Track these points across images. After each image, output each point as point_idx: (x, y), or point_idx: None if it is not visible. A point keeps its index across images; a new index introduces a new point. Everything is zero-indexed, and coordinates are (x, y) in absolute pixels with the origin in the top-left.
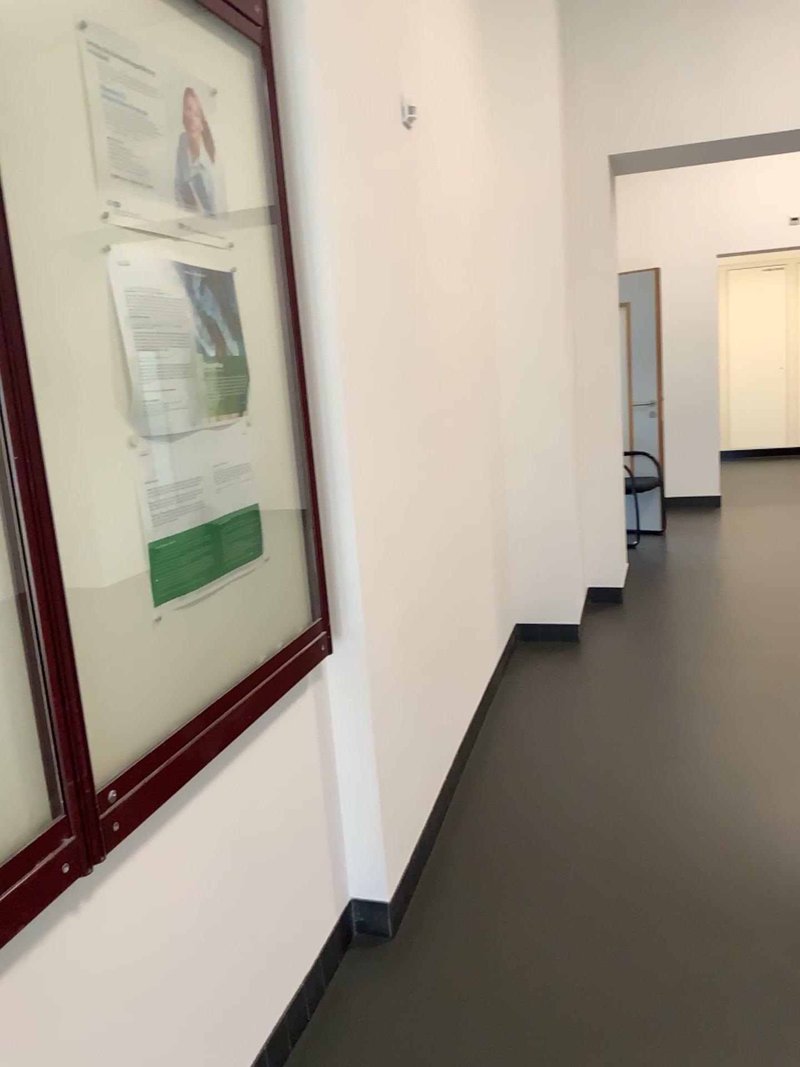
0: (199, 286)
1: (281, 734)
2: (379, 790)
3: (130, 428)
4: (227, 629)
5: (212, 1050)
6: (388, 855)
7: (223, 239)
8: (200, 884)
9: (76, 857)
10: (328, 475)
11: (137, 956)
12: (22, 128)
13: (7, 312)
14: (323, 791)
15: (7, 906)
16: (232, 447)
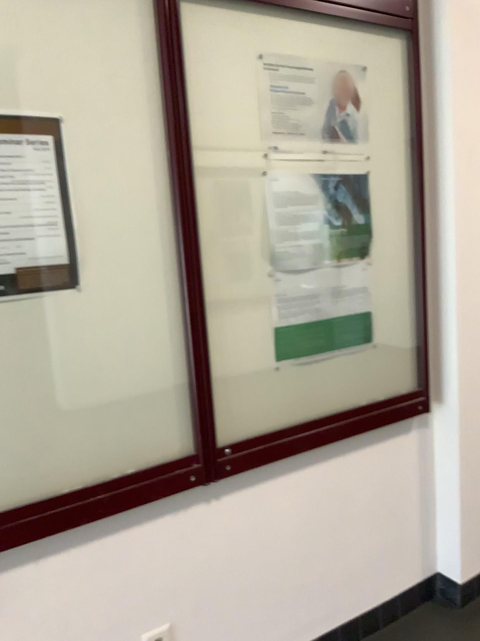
0: (334, 185)
1: (380, 452)
2: (461, 510)
3: (270, 266)
4: (335, 382)
5: (294, 610)
6: (466, 555)
7: (361, 155)
8: (297, 517)
9: (199, 475)
10: (441, 298)
11: (244, 539)
12: (214, 119)
13: (187, 211)
14: (419, 497)
15: (154, 484)
16: (353, 277)
